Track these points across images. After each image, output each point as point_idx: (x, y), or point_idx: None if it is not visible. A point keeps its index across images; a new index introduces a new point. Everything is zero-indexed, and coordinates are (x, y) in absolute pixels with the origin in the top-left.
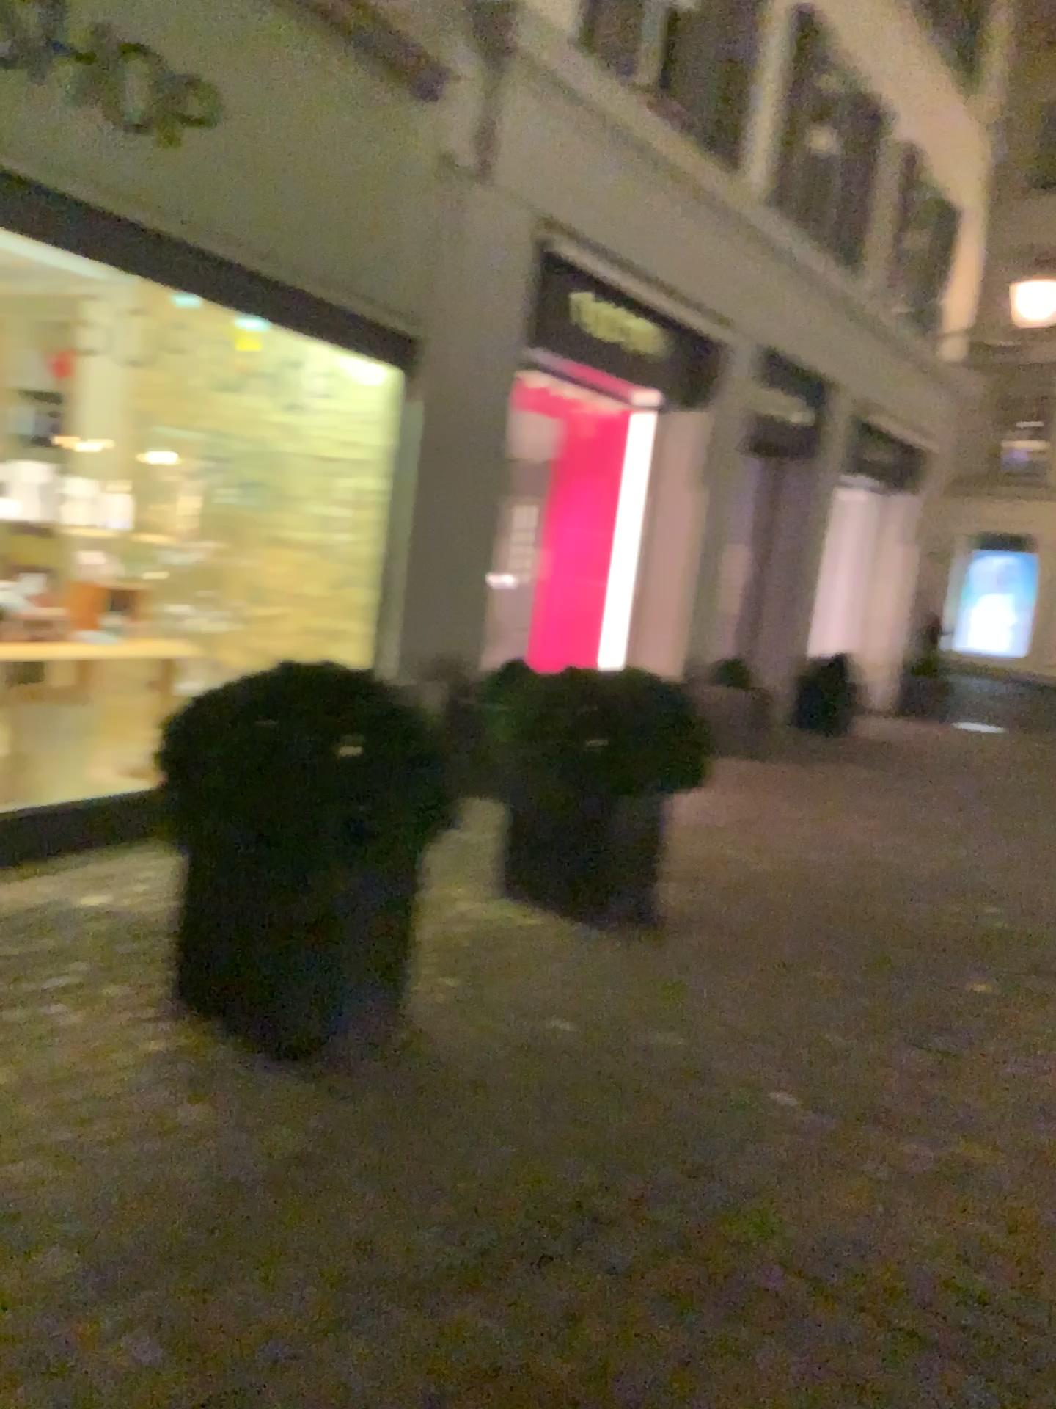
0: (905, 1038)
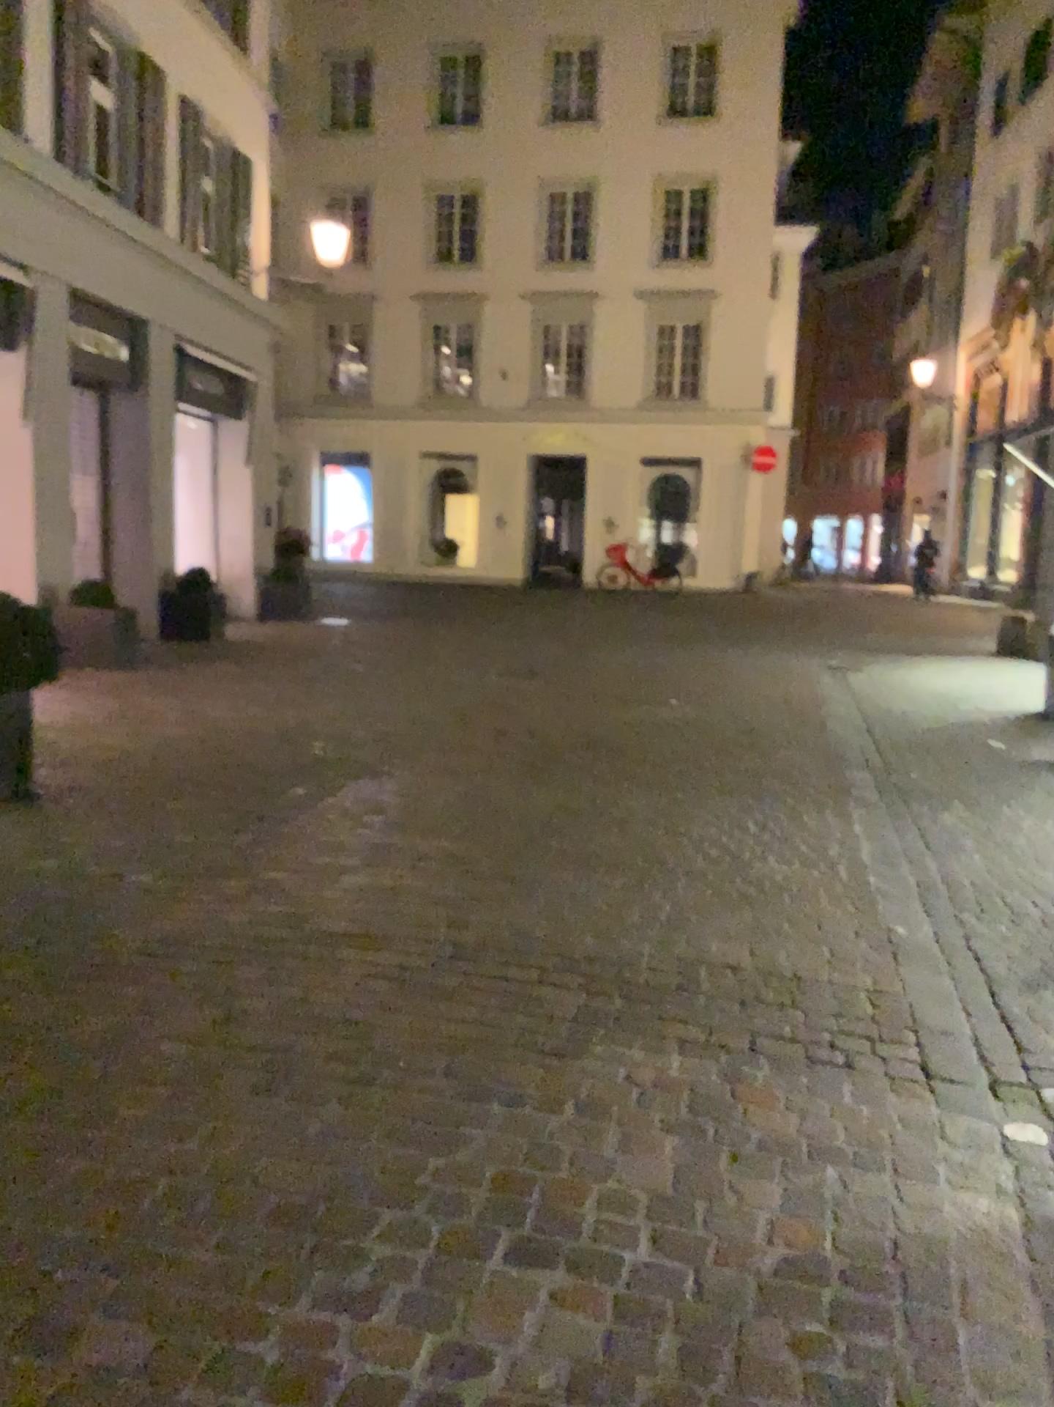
0: (232, 827)
